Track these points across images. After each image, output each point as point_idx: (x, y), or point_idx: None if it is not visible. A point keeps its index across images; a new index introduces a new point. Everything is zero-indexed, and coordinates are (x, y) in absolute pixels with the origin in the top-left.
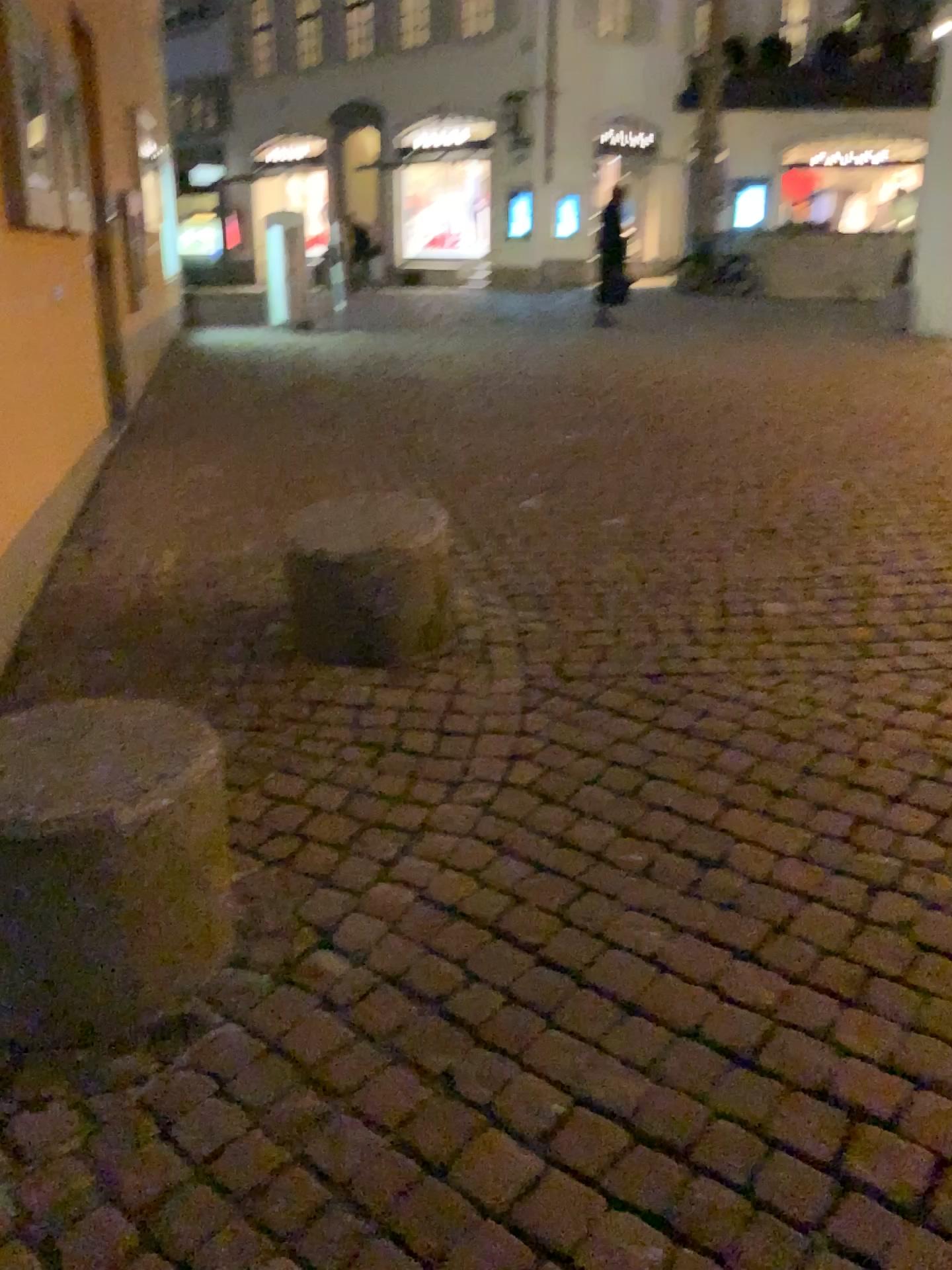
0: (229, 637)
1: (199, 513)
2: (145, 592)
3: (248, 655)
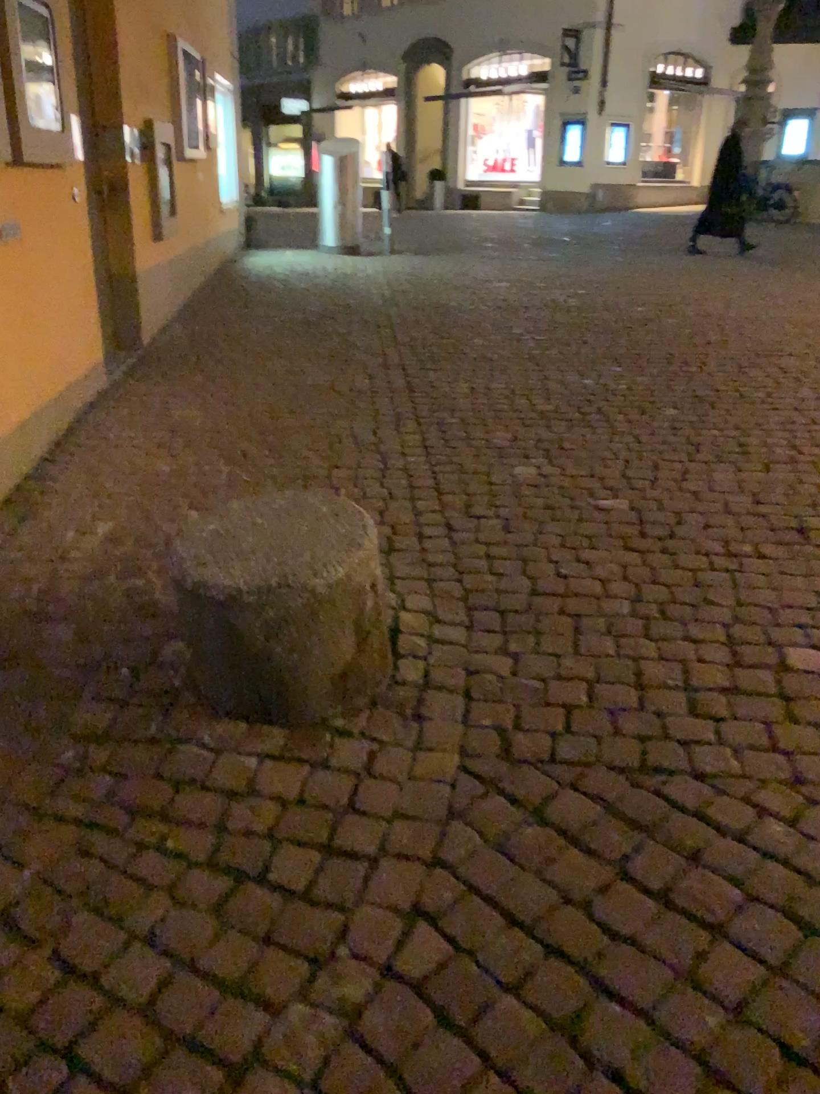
0: (116, 666)
1: (157, 476)
2: (50, 591)
3: (125, 698)
